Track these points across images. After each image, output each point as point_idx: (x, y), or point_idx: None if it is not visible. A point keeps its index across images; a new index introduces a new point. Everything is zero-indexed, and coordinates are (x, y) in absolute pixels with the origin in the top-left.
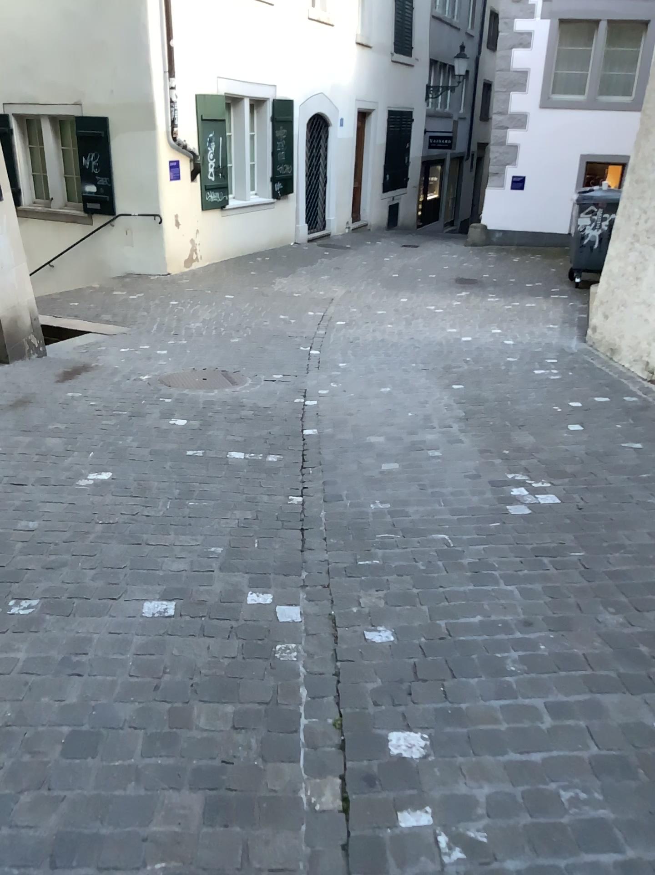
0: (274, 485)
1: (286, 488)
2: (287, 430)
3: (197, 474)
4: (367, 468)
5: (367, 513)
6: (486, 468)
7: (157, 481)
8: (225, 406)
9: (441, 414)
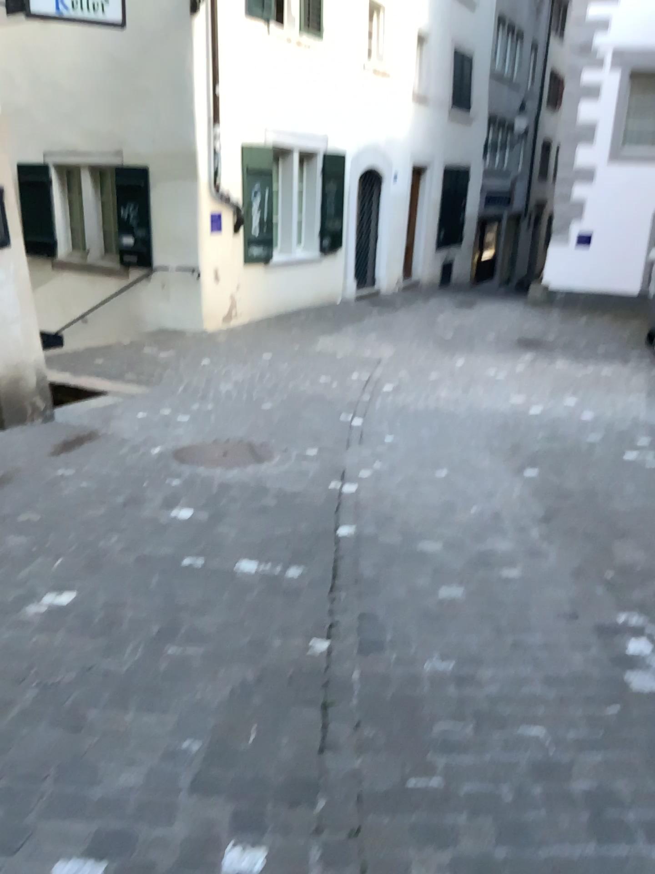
0: (291, 621)
1: (307, 625)
2: (316, 529)
3: (190, 598)
4: (418, 596)
5: (419, 678)
6: (583, 604)
7: (133, 609)
8: (243, 493)
9: (513, 513)
